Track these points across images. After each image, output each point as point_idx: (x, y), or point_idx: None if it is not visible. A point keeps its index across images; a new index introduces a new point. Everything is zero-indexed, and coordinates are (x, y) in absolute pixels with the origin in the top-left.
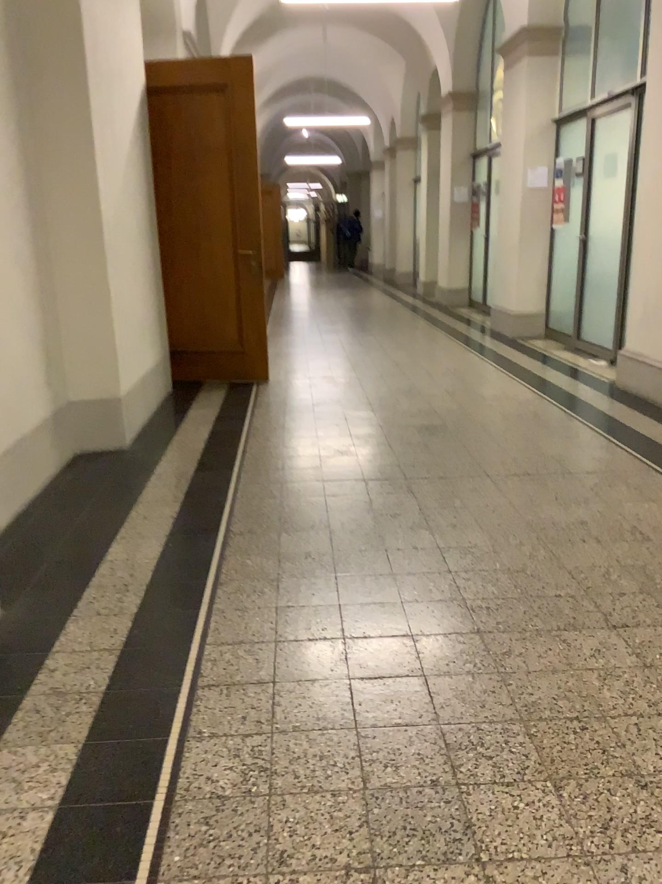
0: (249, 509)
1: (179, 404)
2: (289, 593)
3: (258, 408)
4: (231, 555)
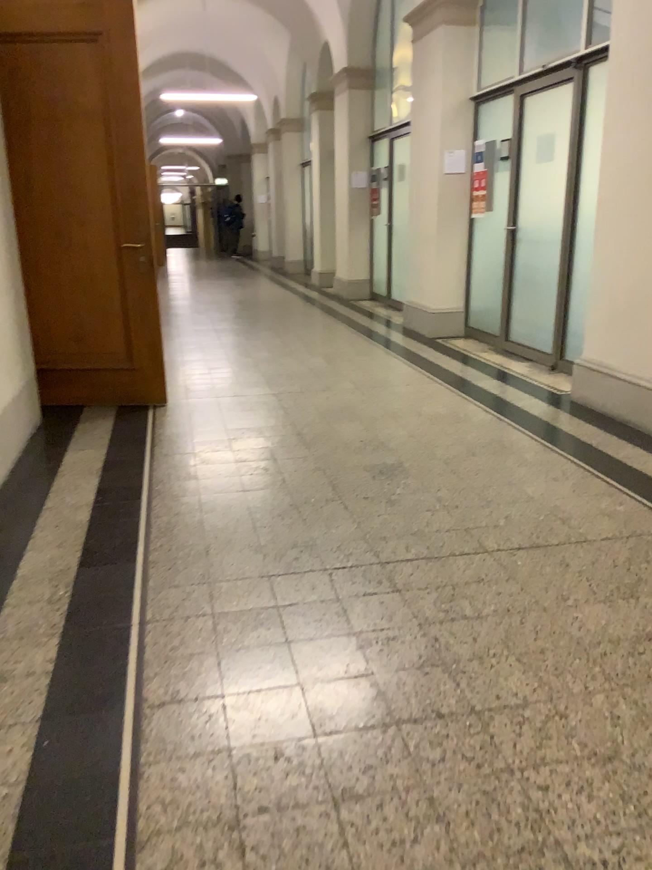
0: (170, 648)
1: (54, 447)
2: (265, 863)
3: (160, 452)
4: (153, 769)
